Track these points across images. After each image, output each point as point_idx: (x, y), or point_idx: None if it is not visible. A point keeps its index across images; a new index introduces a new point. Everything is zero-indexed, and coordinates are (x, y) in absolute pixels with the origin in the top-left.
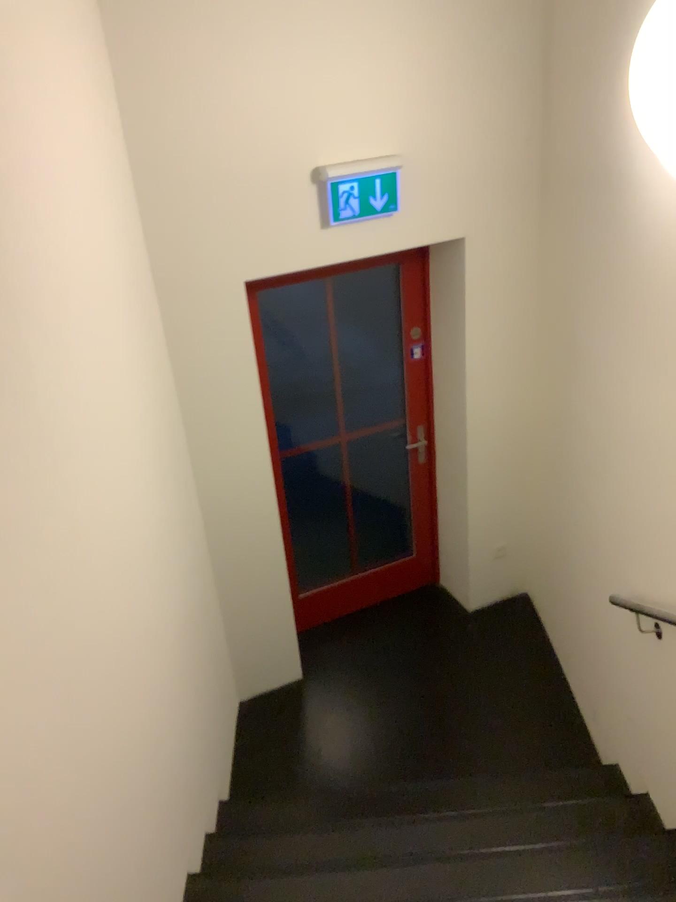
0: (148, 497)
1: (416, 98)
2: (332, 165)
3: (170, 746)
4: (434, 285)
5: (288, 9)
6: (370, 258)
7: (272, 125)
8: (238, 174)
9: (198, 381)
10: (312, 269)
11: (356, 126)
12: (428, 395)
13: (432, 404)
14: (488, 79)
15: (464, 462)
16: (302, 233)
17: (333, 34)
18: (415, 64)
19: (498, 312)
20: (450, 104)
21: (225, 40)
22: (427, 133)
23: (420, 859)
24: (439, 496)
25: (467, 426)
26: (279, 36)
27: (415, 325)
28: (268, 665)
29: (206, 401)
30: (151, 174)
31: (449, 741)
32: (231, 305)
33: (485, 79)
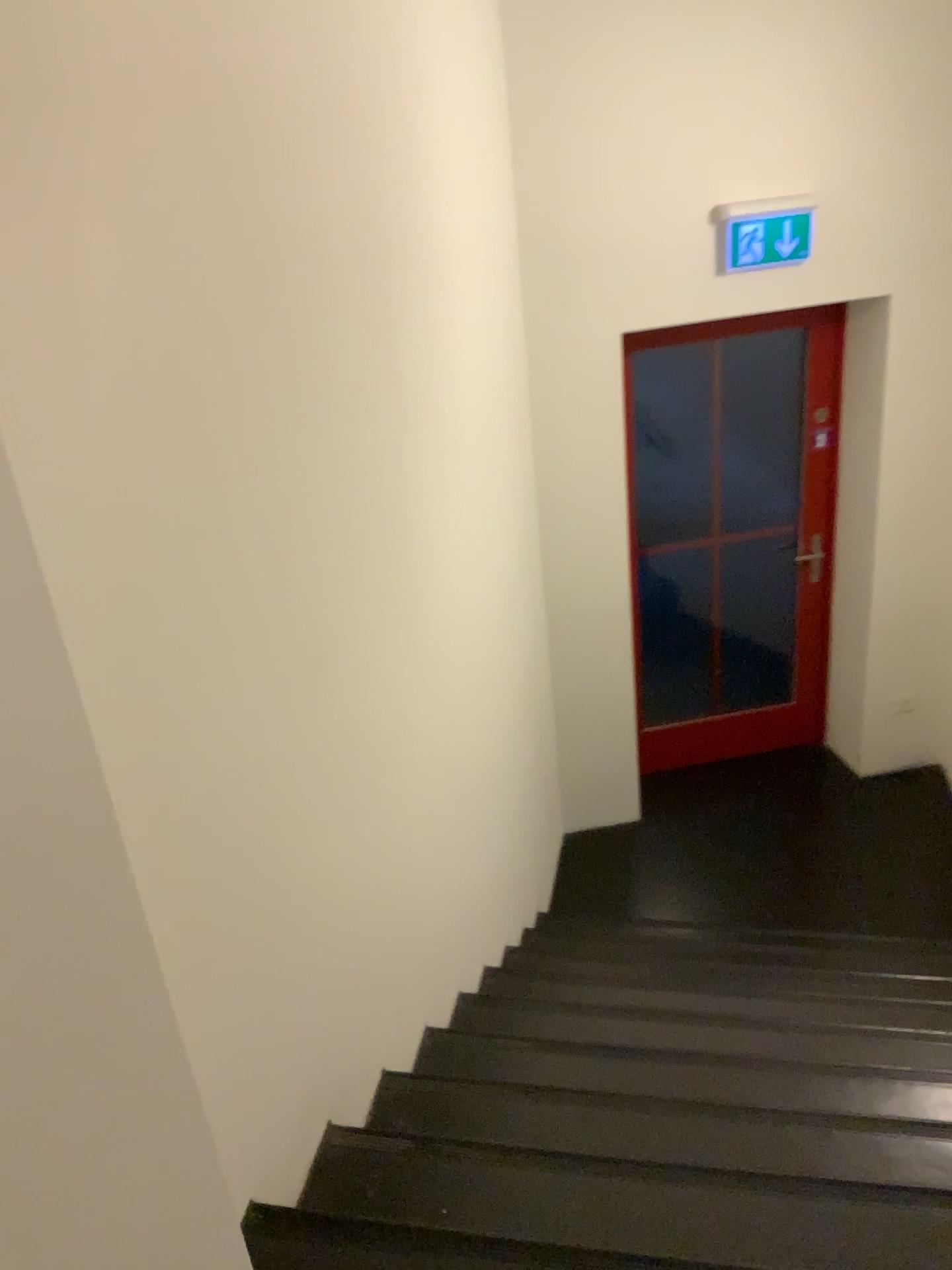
0: (502, 547)
1: (842, 127)
2: (735, 205)
3: (500, 808)
4: (847, 356)
5: (701, 28)
6: (770, 316)
7: (670, 158)
8: (627, 212)
9: (557, 445)
10: (699, 326)
11: (767, 160)
12: (828, 495)
13: (832, 506)
14: (935, 105)
15: (868, 582)
16: (691, 282)
17: (749, 55)
18: (845, 88)
19: (926, 394)
20: (885, 135)
21: (627, 64)
22: (852, 169)
23: (760, 977)
24: (831, 626)
25: (875, 537)
26: (687, 58)
27: (819, 406)
28: (601, 798)
29: (563, 470)
30: (534, 209)
31: (812, 906)
32: (603, 361)
33: (932, 105)
